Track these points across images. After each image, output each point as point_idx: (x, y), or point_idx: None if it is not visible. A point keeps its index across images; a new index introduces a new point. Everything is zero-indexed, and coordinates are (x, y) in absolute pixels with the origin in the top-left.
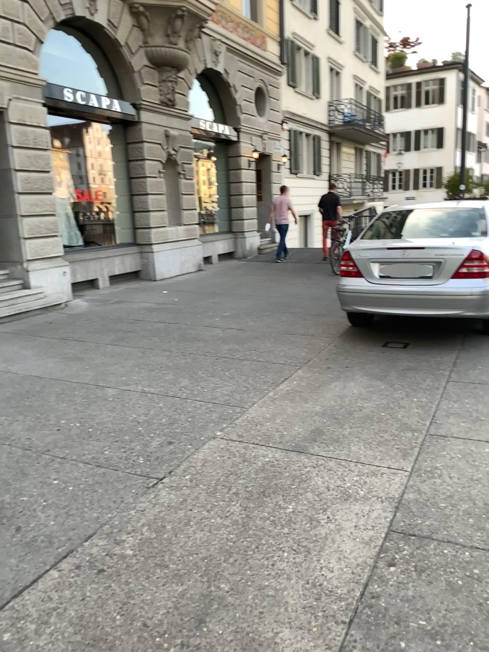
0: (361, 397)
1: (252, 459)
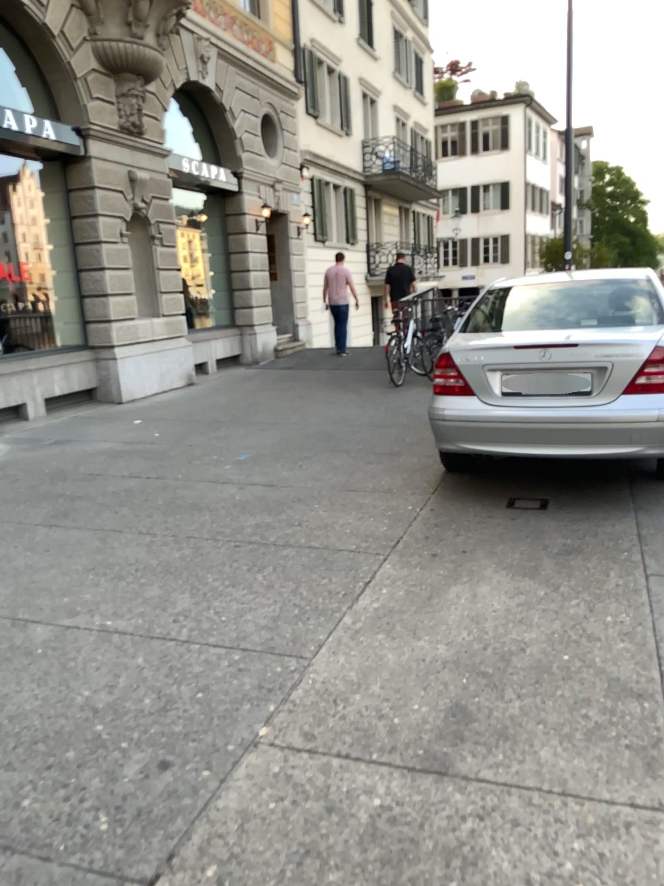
0: (511, 617)
1: (345, 798)
